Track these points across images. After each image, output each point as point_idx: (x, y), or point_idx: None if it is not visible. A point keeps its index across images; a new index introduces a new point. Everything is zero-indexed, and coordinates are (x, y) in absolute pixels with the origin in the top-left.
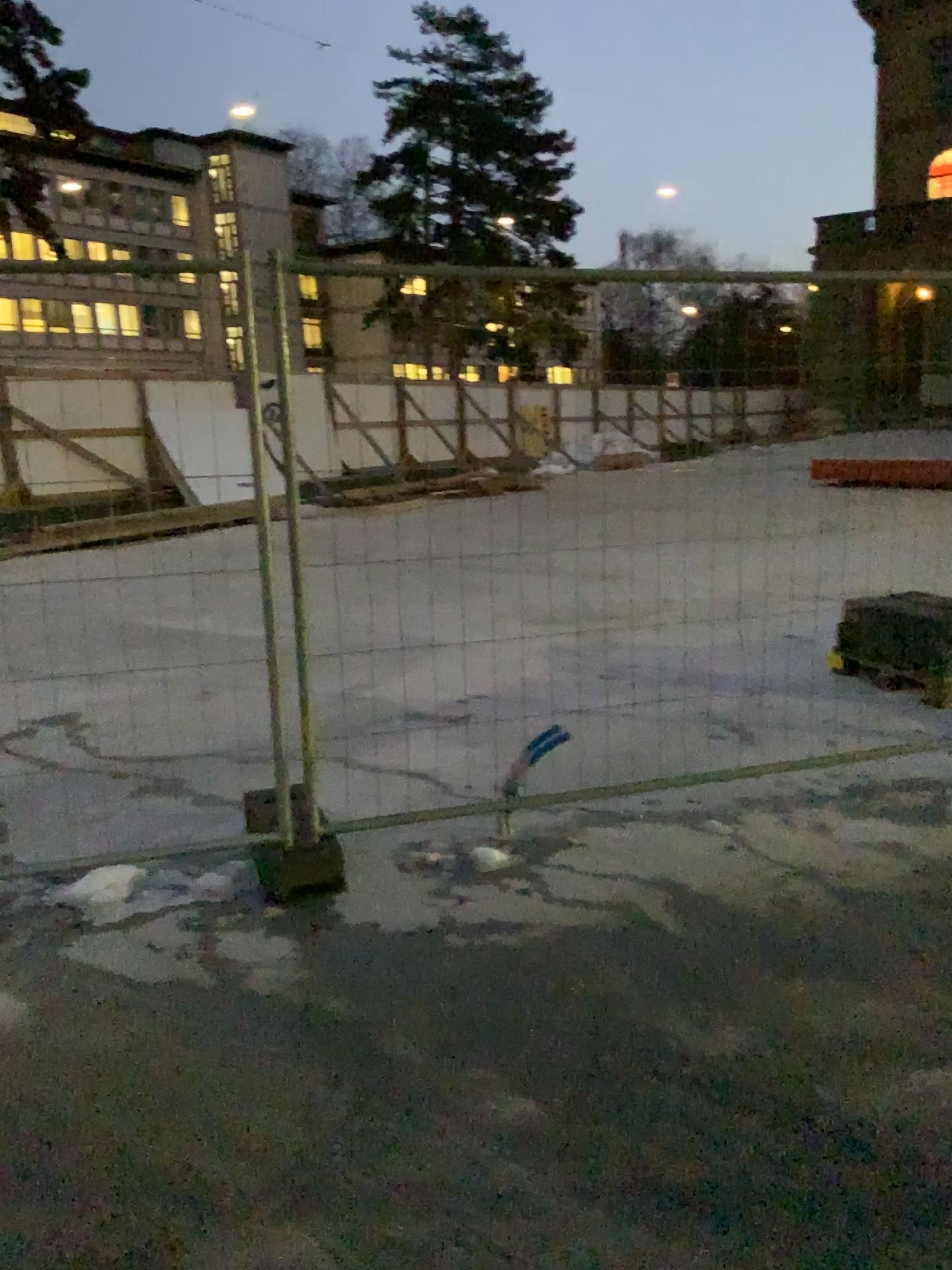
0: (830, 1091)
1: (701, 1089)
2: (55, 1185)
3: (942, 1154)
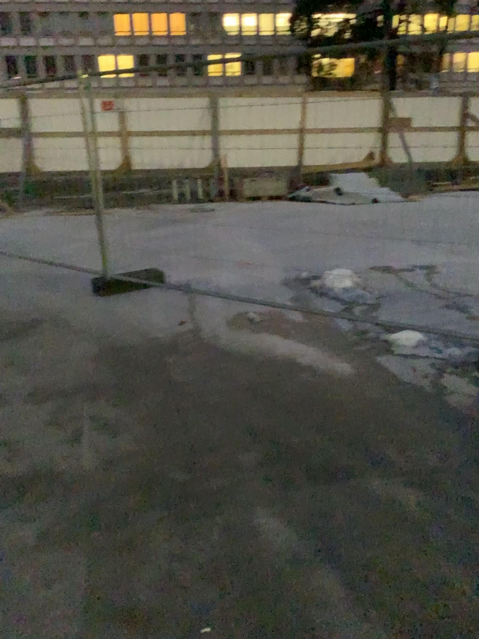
0: None
1: None
2: (342, 457)
3: None
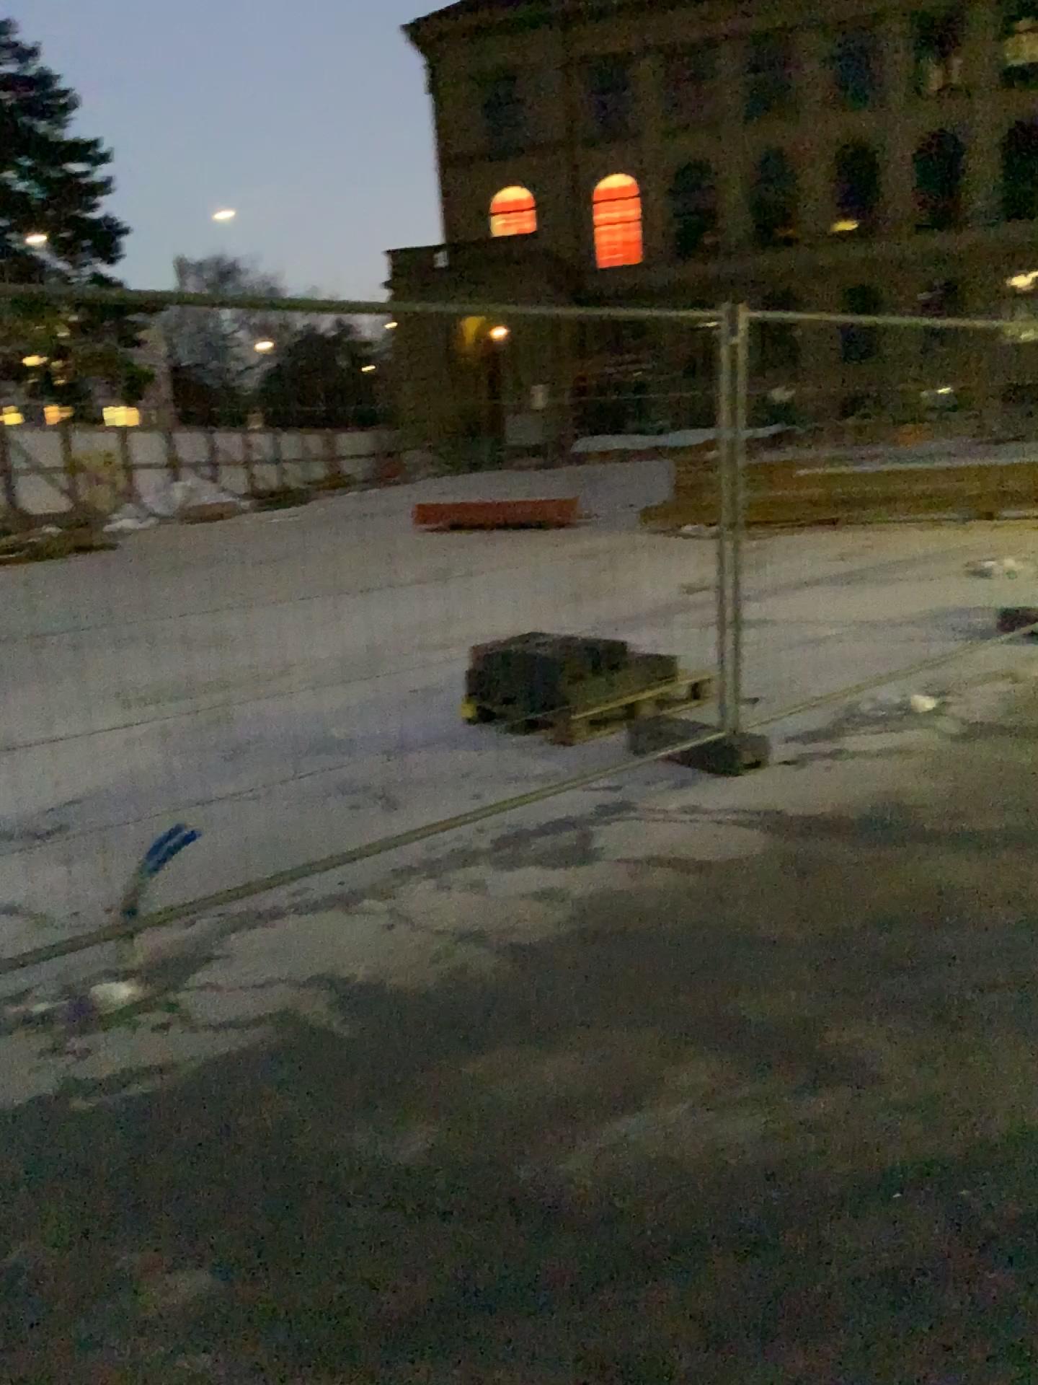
0: (532, 1171)
1: (401, 1209)
2: None
3: (646, 1205)
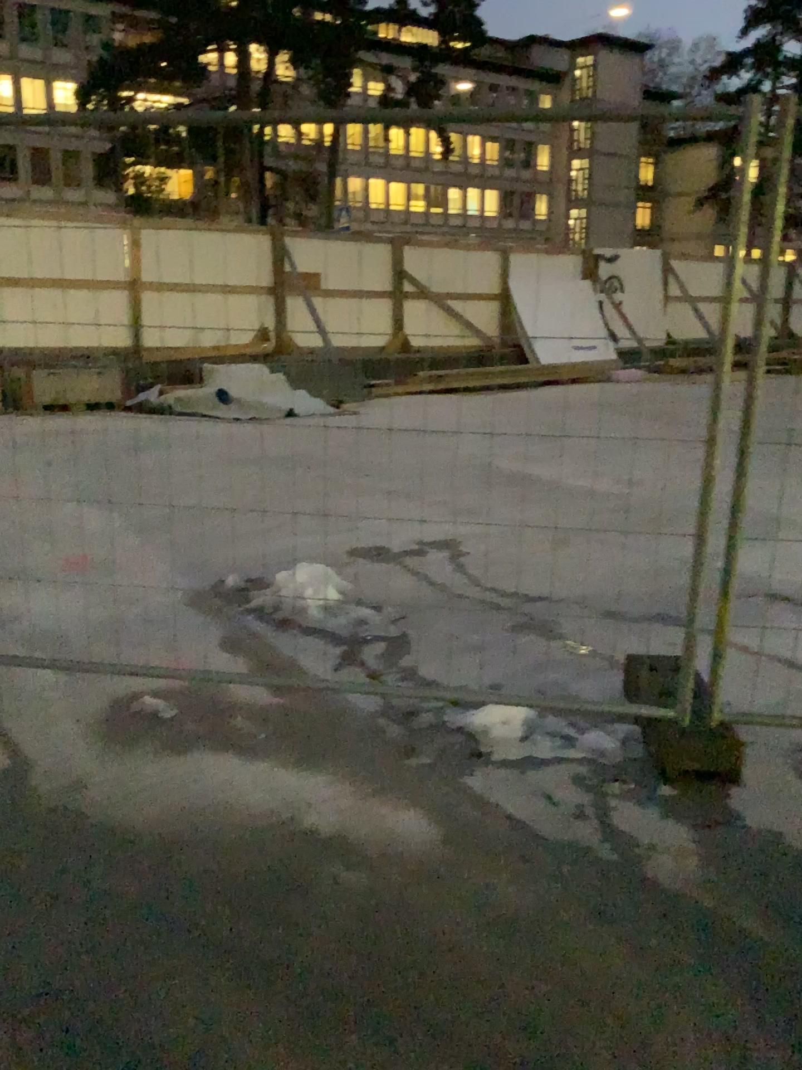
0: None
1: None
2: (458, 1068)
3: None
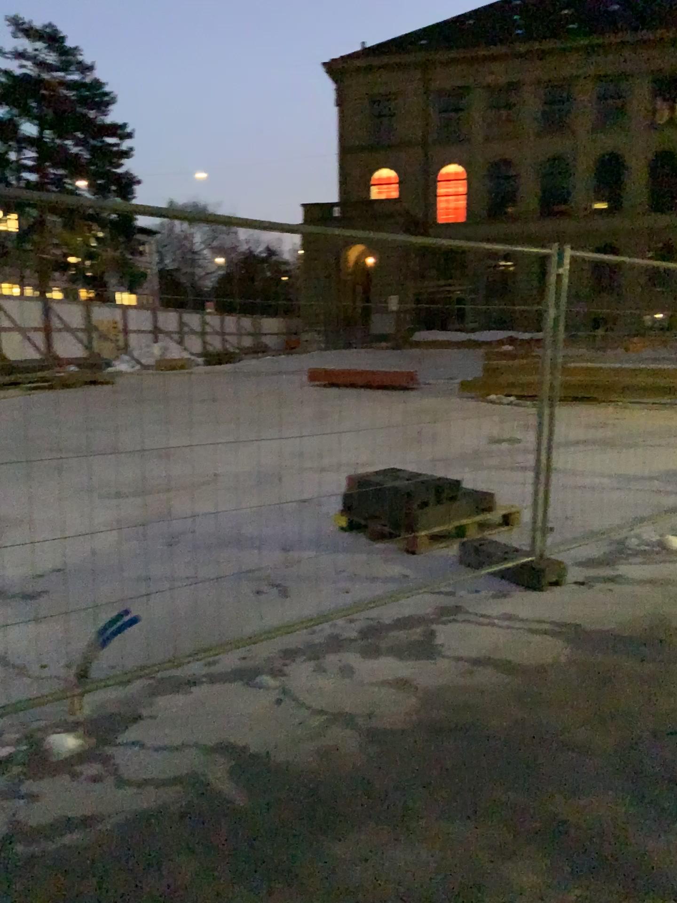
0: None
1: None
2: None
3: None
